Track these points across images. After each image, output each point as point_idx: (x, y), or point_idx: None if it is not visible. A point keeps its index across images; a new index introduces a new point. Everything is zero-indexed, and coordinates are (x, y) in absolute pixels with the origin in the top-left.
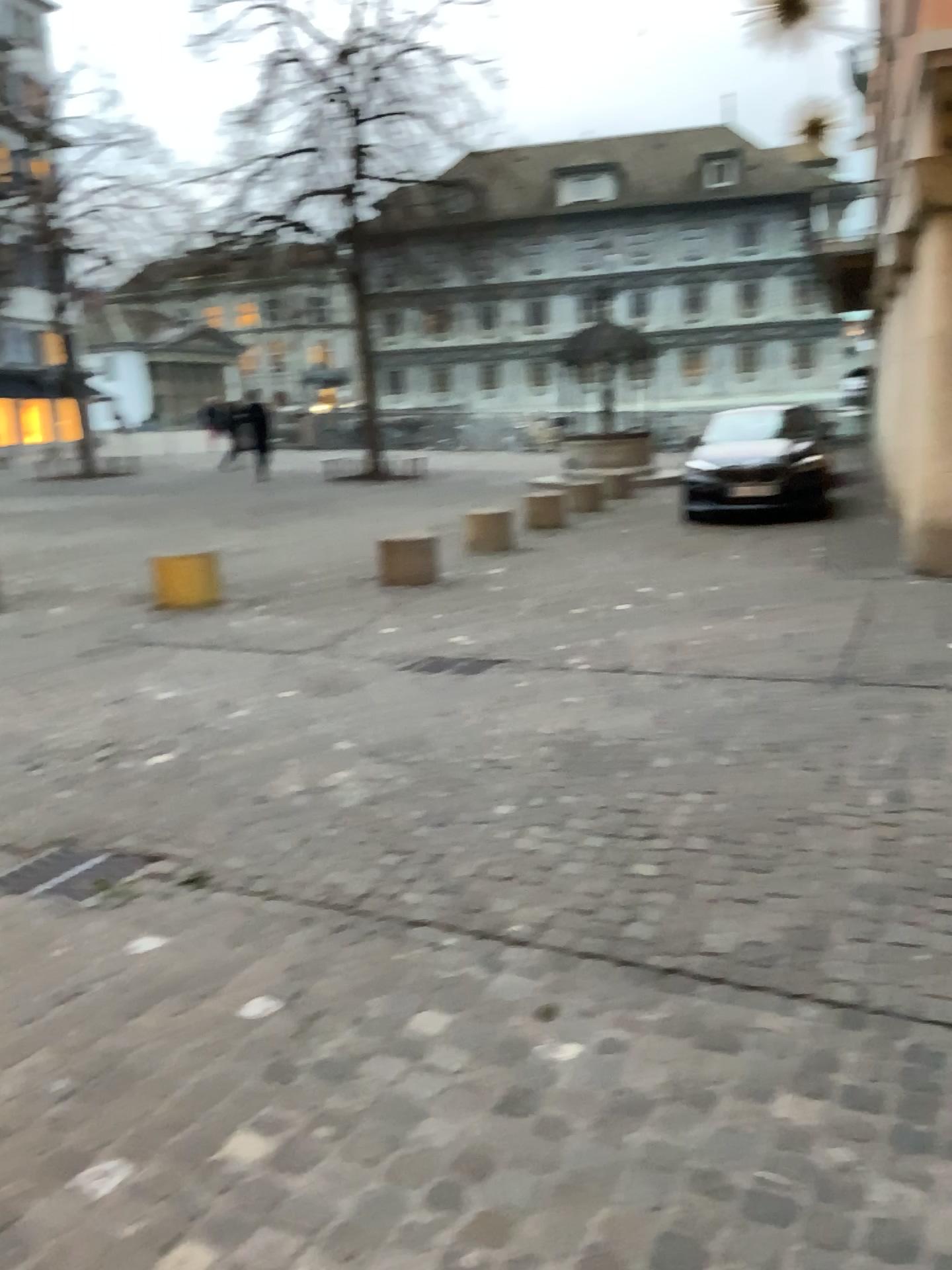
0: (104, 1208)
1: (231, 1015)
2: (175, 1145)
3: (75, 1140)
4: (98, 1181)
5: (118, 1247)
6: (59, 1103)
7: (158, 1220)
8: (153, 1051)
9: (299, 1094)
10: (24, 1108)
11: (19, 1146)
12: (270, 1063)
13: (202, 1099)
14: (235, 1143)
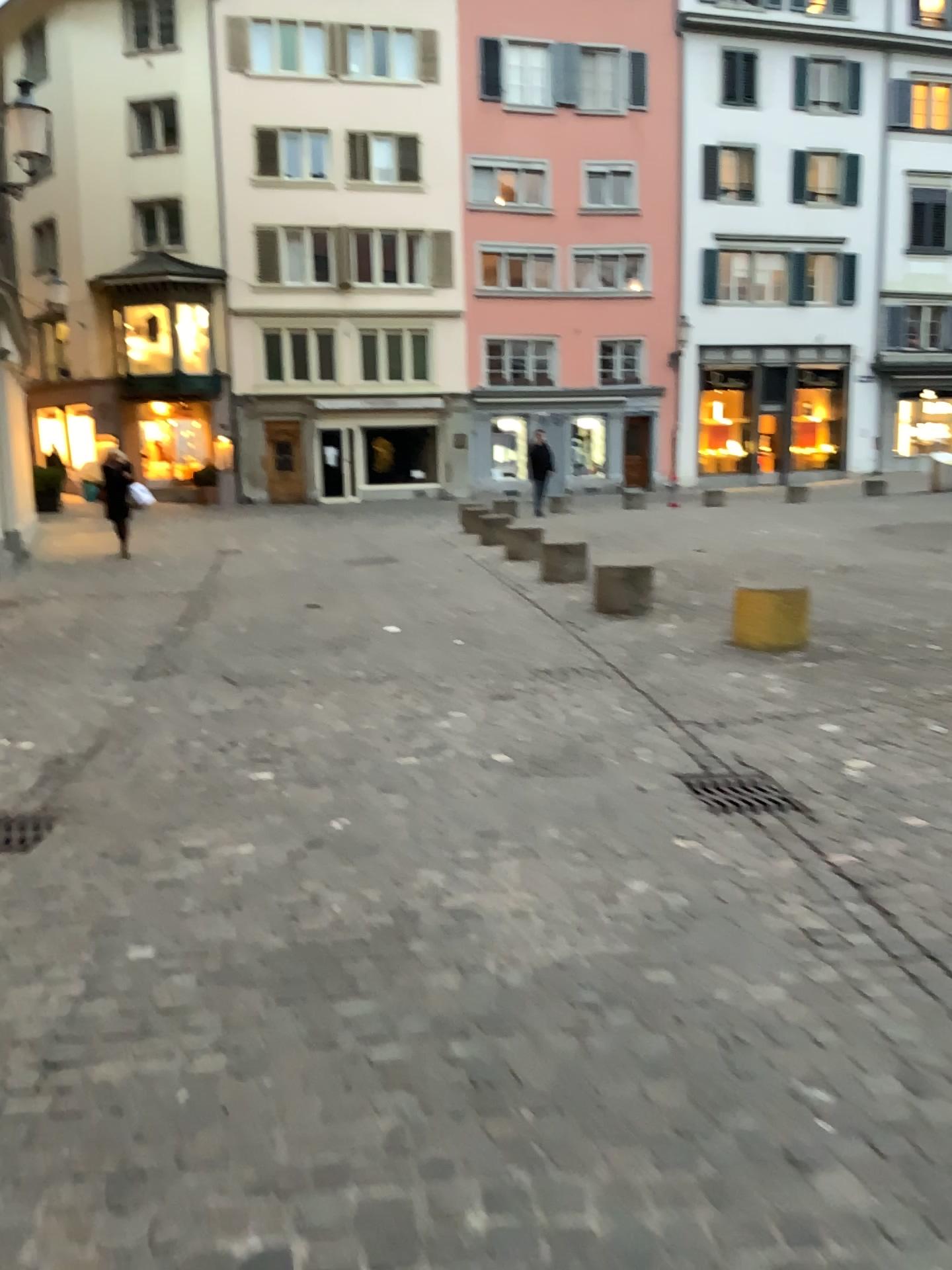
0: None
1: None
2: None
3: None
4: None
5: None
6: None
7: None
8: None
9: None
10: None
11: None
12: None
13: None
14: None
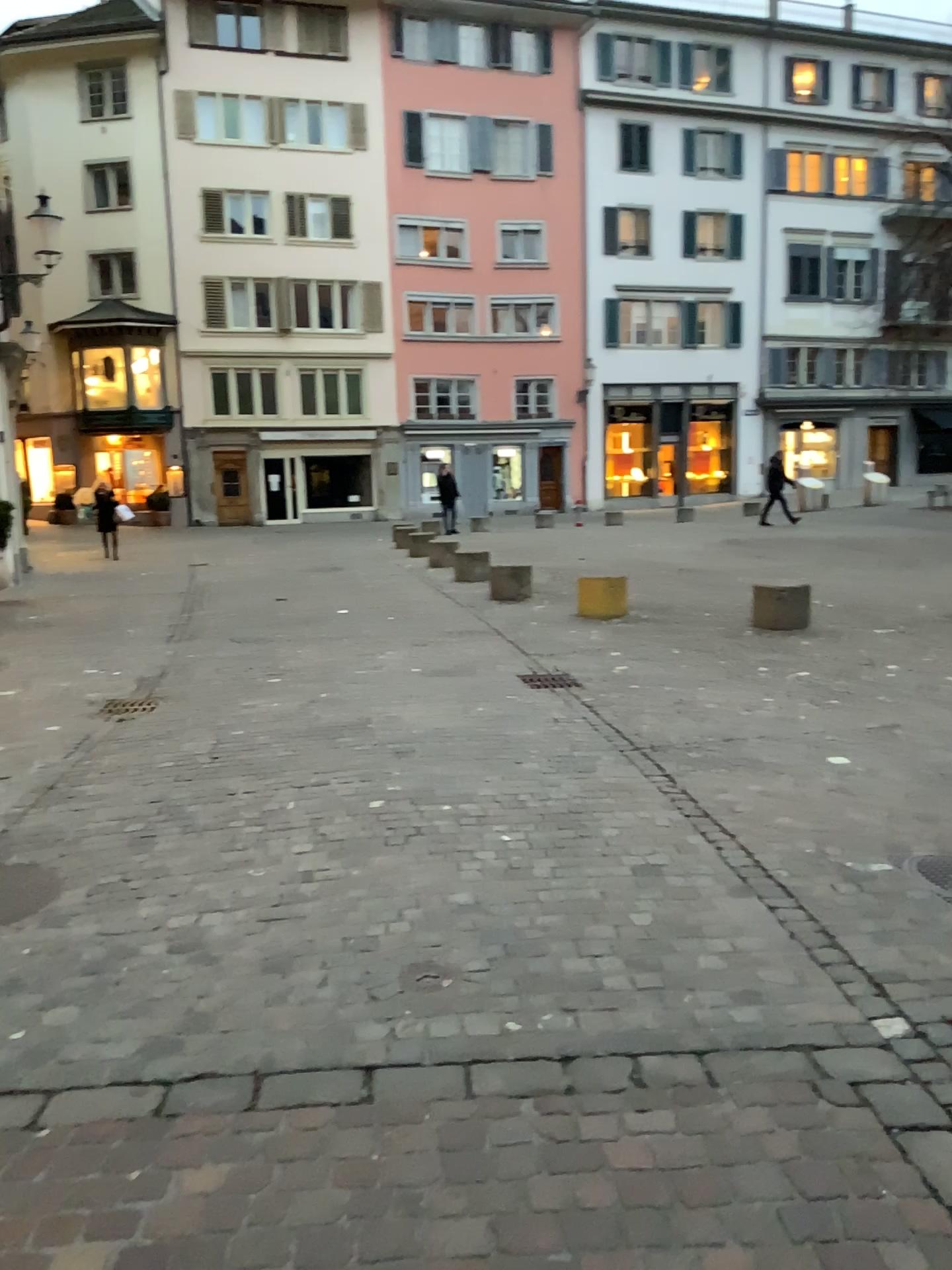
0: None
1: None
2: None
3: None
4: None
5: None
6: None
7: None
8: None
9: None
10: None
11: None
12: None
13: None
14: None
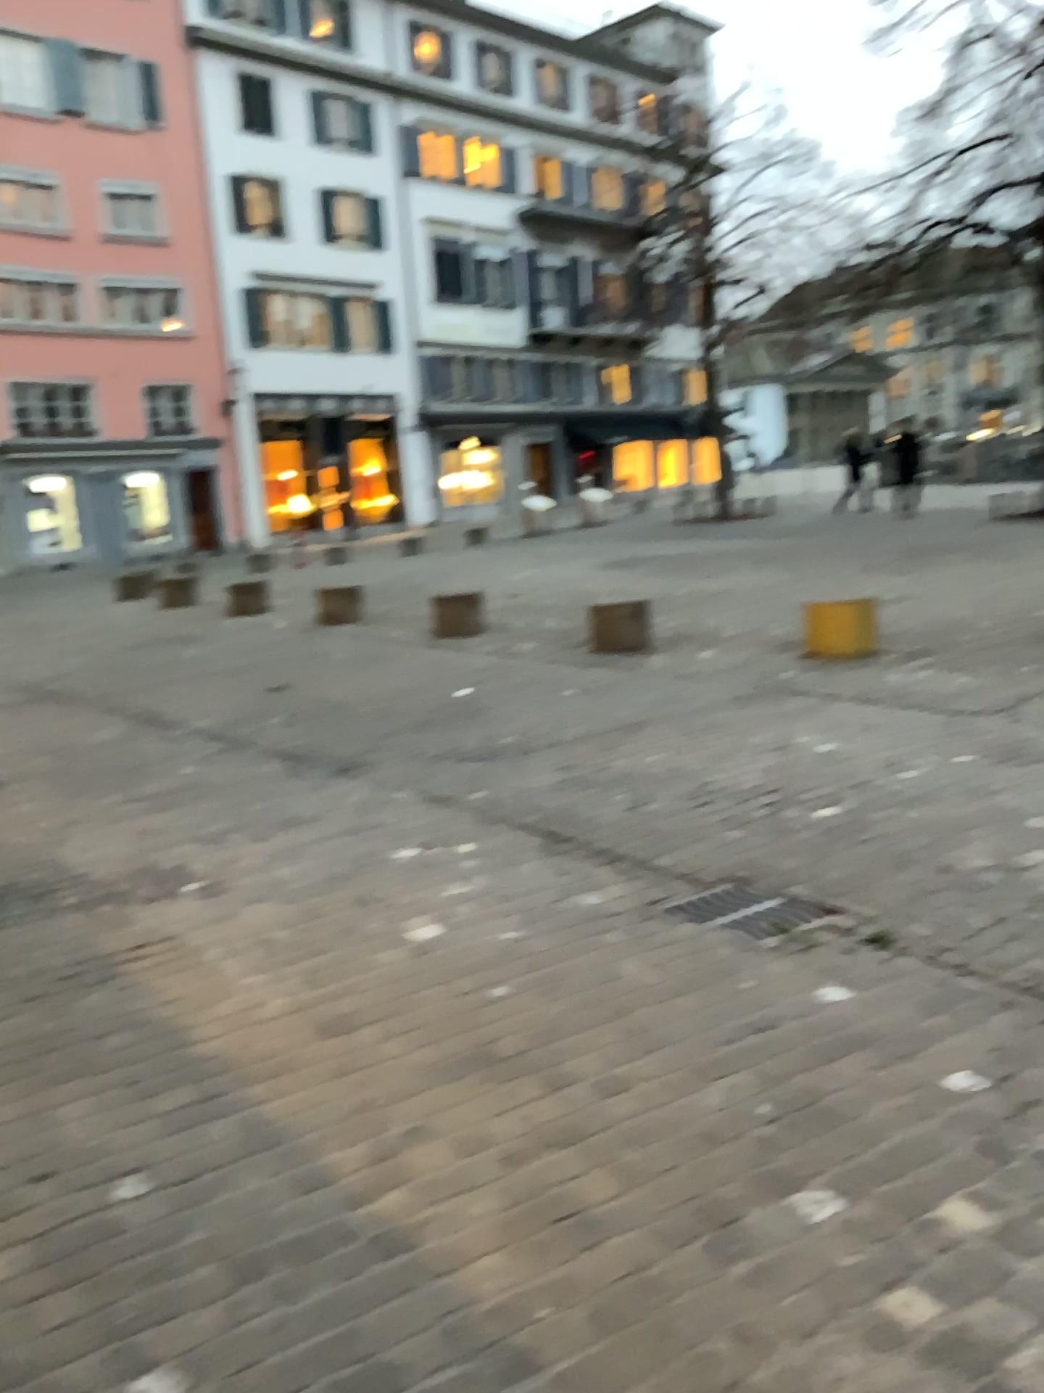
0: (821, 1234)
1: (931, 1082)
2: (886, 1195)
3: (784, 1164)
4: (813, 1207)
5: (841, 1272)
6: (765, 1126)
7: (879, 1260)
8: (852, 1100)
9: (1018, 1180)
10: (731, 1122)
11: (732, 1155)
12: (981, 1141)
13: (910, 1158)
14: (951, 1210)
